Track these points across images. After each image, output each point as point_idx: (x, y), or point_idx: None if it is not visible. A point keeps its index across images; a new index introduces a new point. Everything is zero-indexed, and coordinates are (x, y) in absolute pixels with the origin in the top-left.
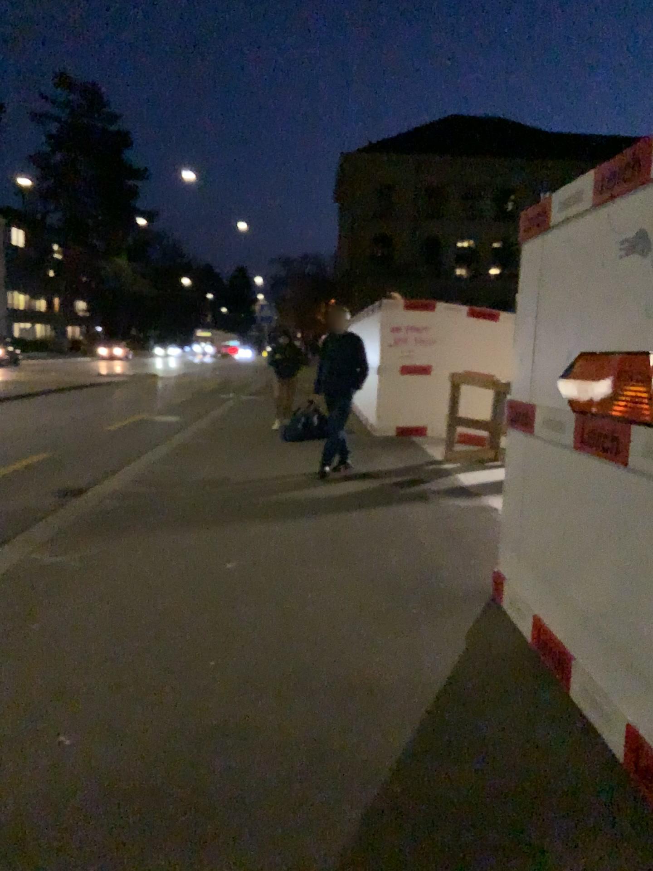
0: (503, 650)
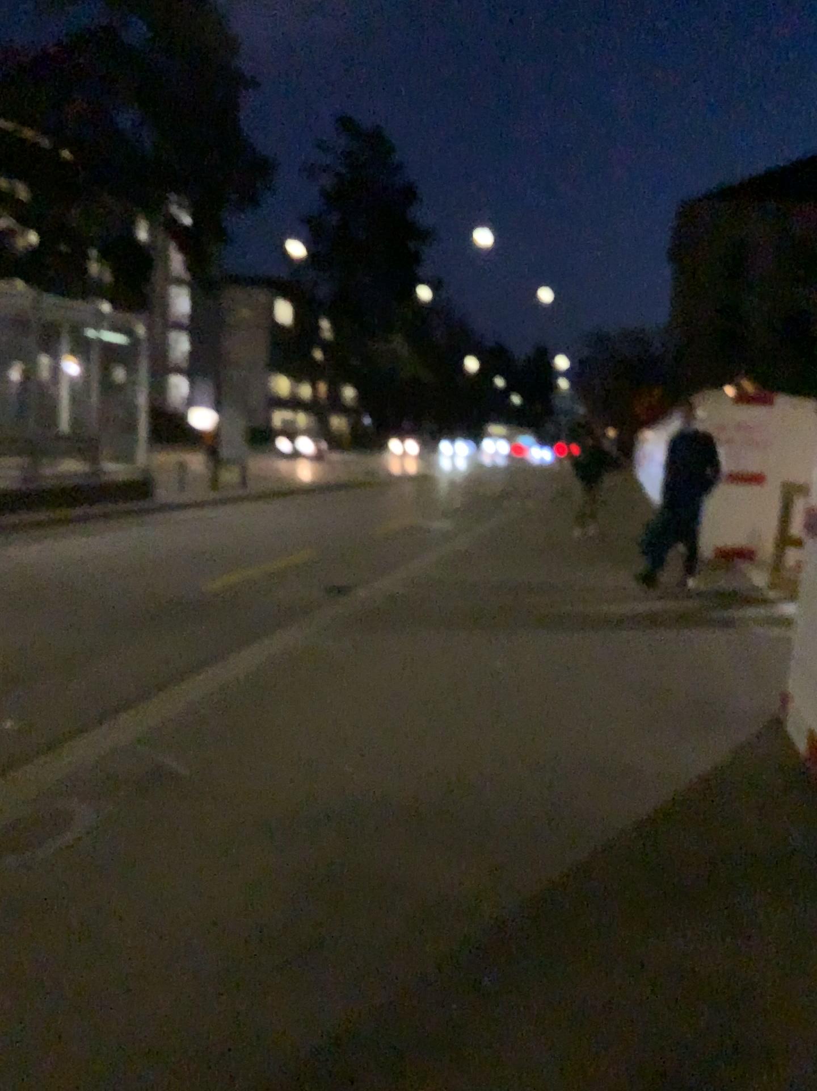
0: (777, 762)
